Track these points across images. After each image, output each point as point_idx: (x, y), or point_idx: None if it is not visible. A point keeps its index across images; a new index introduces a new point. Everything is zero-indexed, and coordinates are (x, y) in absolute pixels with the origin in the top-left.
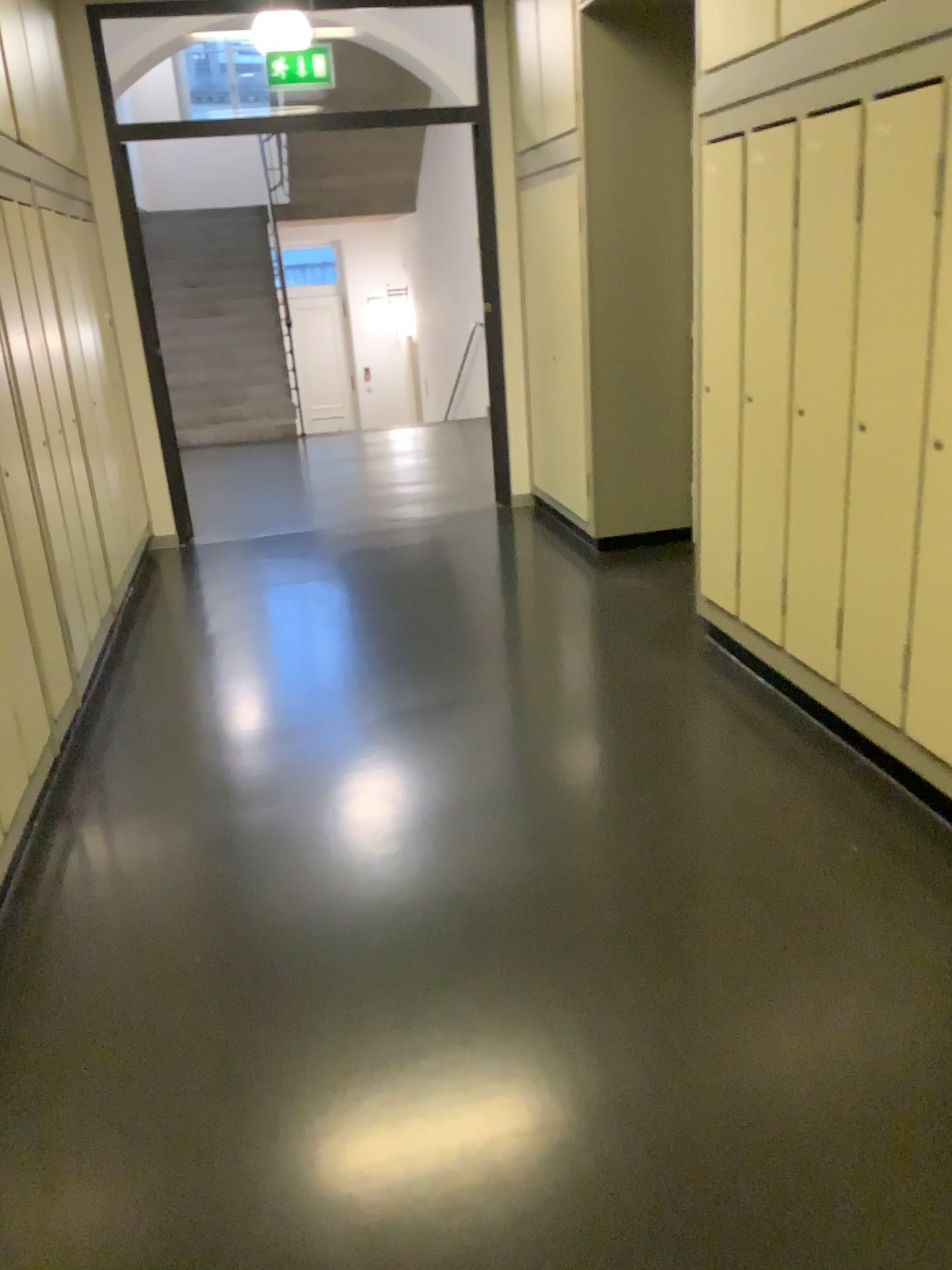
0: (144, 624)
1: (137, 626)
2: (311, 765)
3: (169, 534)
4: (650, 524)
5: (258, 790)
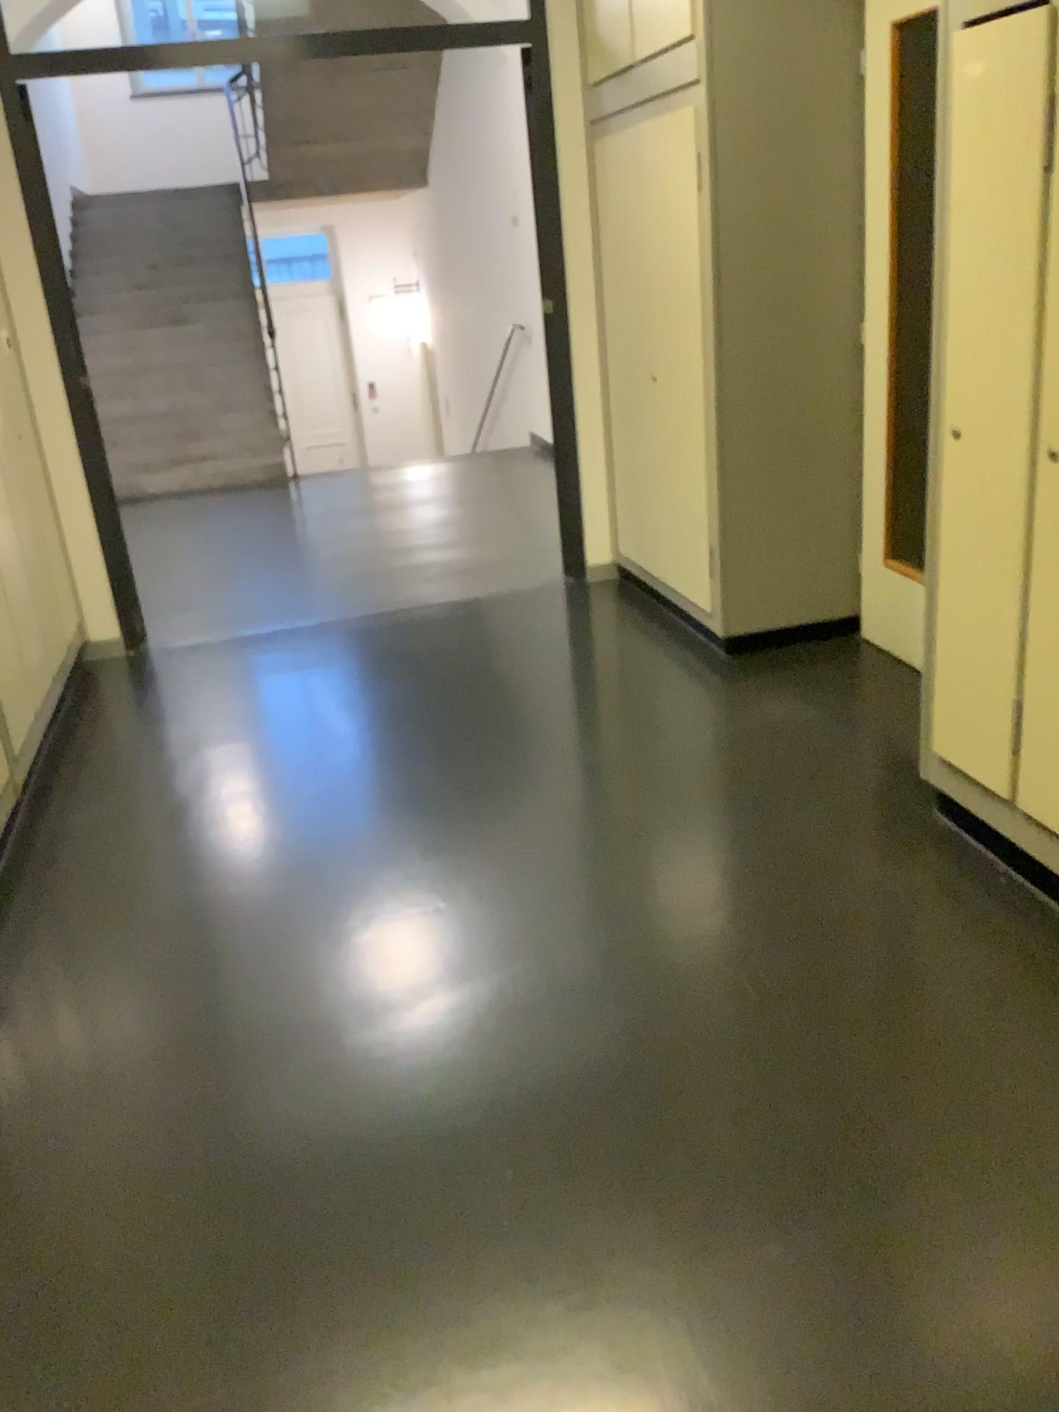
0: (68, 797)
1: (56, 802)
2: (332, 1109)
3: (110, 641)
4: (799, 613)
5: (241, 1176)
